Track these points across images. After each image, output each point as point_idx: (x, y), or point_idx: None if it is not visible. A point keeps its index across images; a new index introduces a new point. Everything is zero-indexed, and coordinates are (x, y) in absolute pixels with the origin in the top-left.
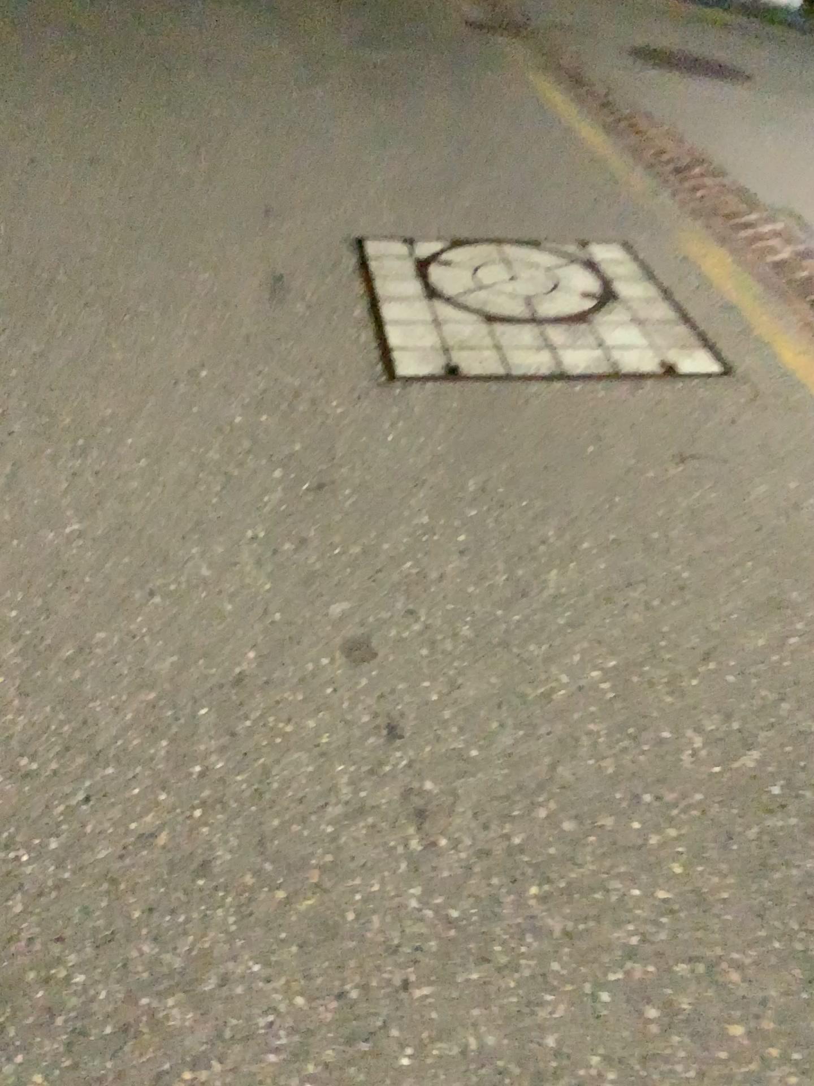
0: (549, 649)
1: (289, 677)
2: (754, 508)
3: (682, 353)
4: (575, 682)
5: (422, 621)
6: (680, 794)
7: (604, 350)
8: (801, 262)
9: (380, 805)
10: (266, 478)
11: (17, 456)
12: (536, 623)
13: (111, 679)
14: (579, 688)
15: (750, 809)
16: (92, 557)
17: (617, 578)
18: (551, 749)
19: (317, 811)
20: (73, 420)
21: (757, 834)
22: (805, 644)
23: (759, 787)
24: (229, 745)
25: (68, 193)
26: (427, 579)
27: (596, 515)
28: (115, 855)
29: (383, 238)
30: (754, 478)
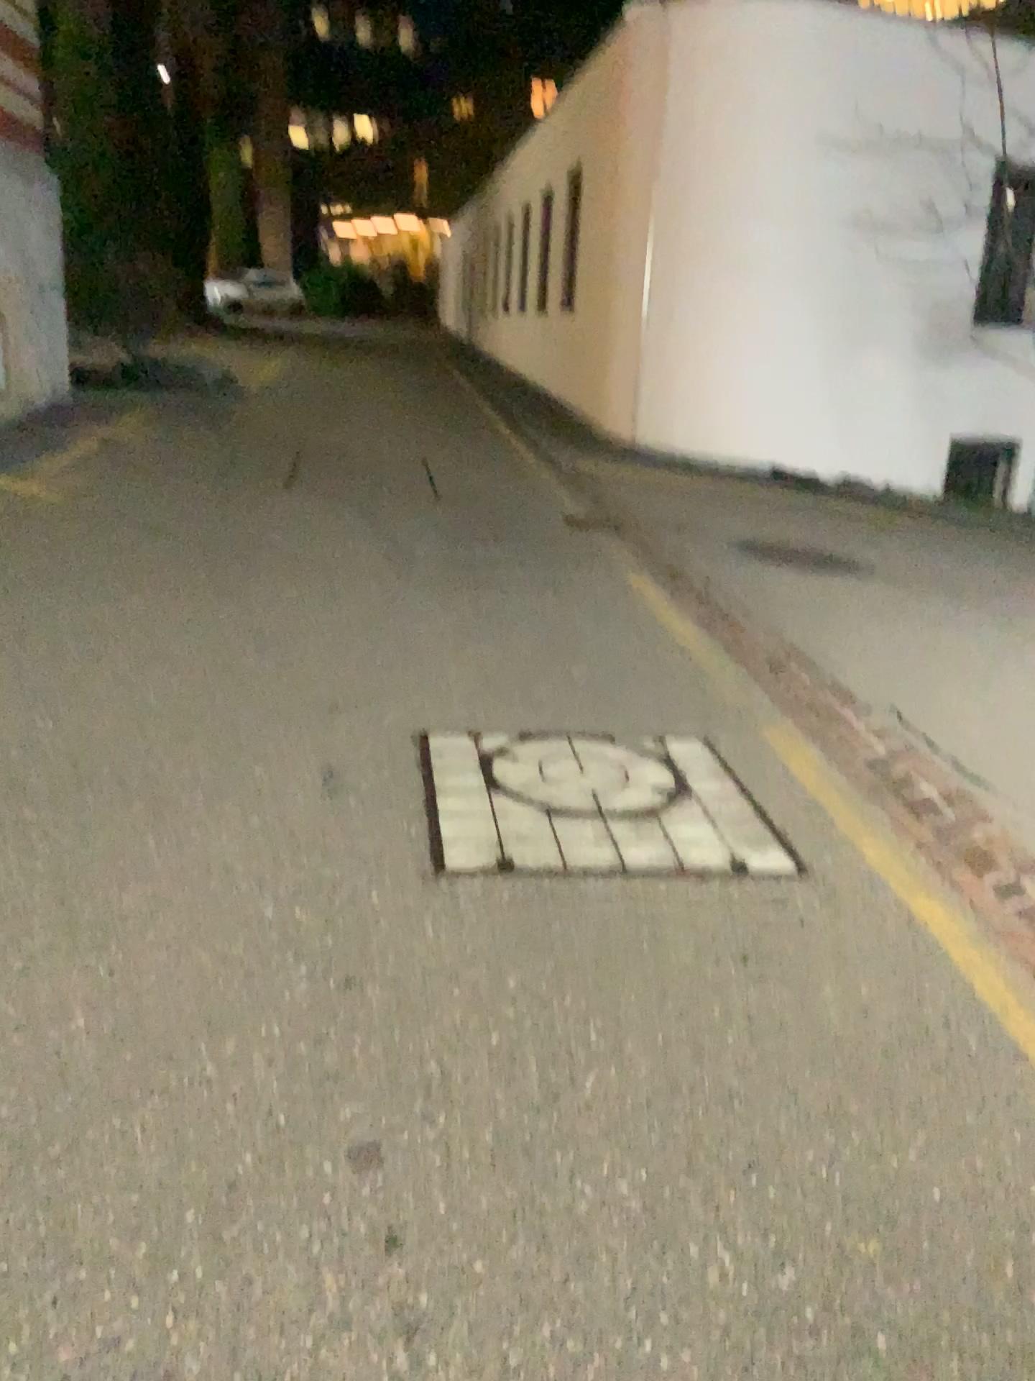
0: (574, 1157)
1: (288, 1181)
2: (819, 1013)
3: (758, 850)
4: (599, 1193)
5: (441, 1125)
6: (700, 1314)
7: (672, 846)
8: (900, 758)
9: (369, 1317)
10: (292, 975)
11: (33, 950)
12: (563, 1130)
13: (99, 1179)
14: (603, 1200)
15: (777, 1331)
16: (96, 1053)
17: (660, 1084)
18: (564, 1263)
19: (300, 1322)
20: (97, 914)
21: (782, 1358)
22: (857, 1156)
23: (790, 1309)
24: (215, 1250)
25: (125, 686)
26: (451, 1081)
27: (644, 1017)
28: (77, 1361)
29: (450, 731)
30: (824, 981)
